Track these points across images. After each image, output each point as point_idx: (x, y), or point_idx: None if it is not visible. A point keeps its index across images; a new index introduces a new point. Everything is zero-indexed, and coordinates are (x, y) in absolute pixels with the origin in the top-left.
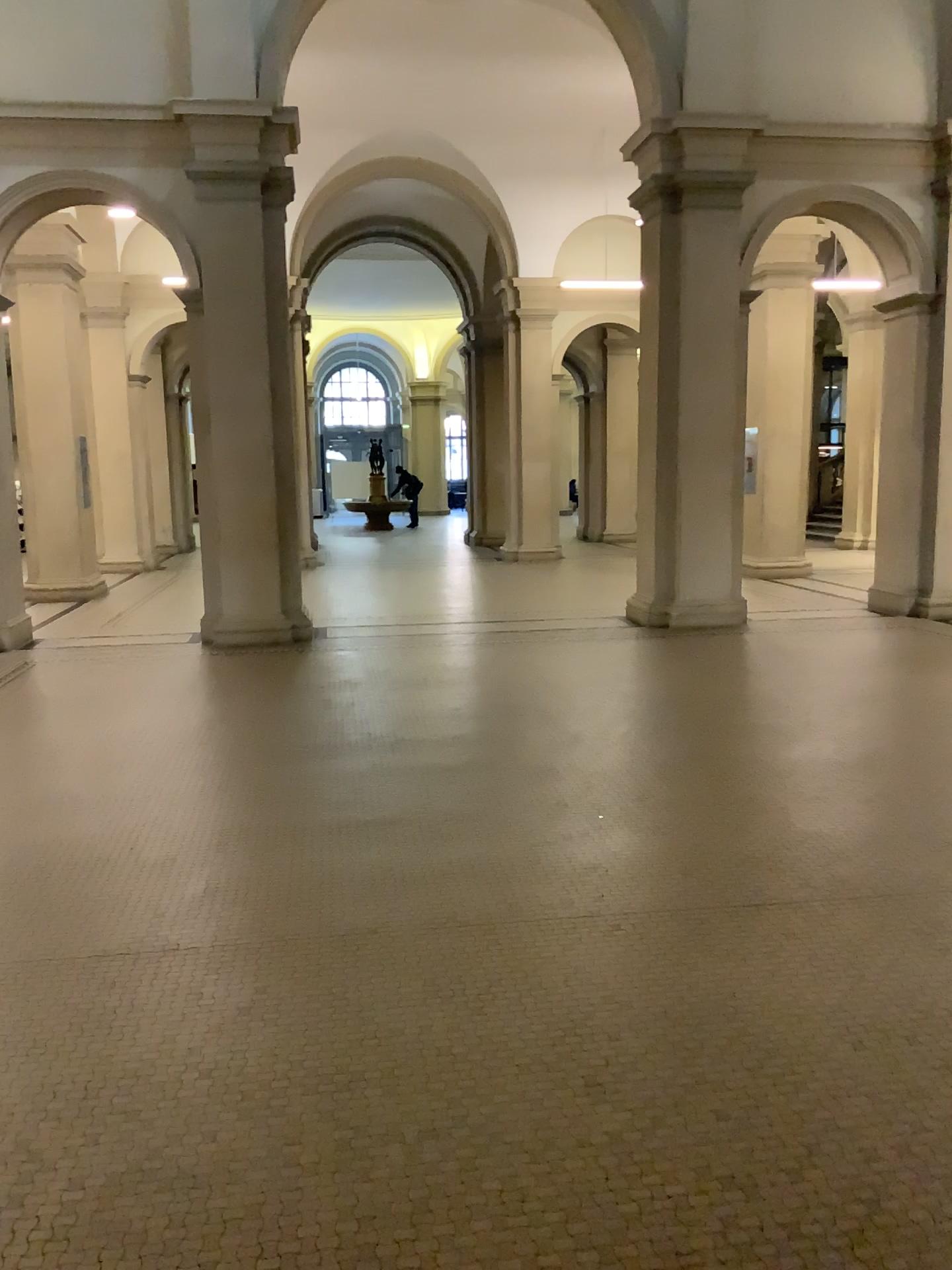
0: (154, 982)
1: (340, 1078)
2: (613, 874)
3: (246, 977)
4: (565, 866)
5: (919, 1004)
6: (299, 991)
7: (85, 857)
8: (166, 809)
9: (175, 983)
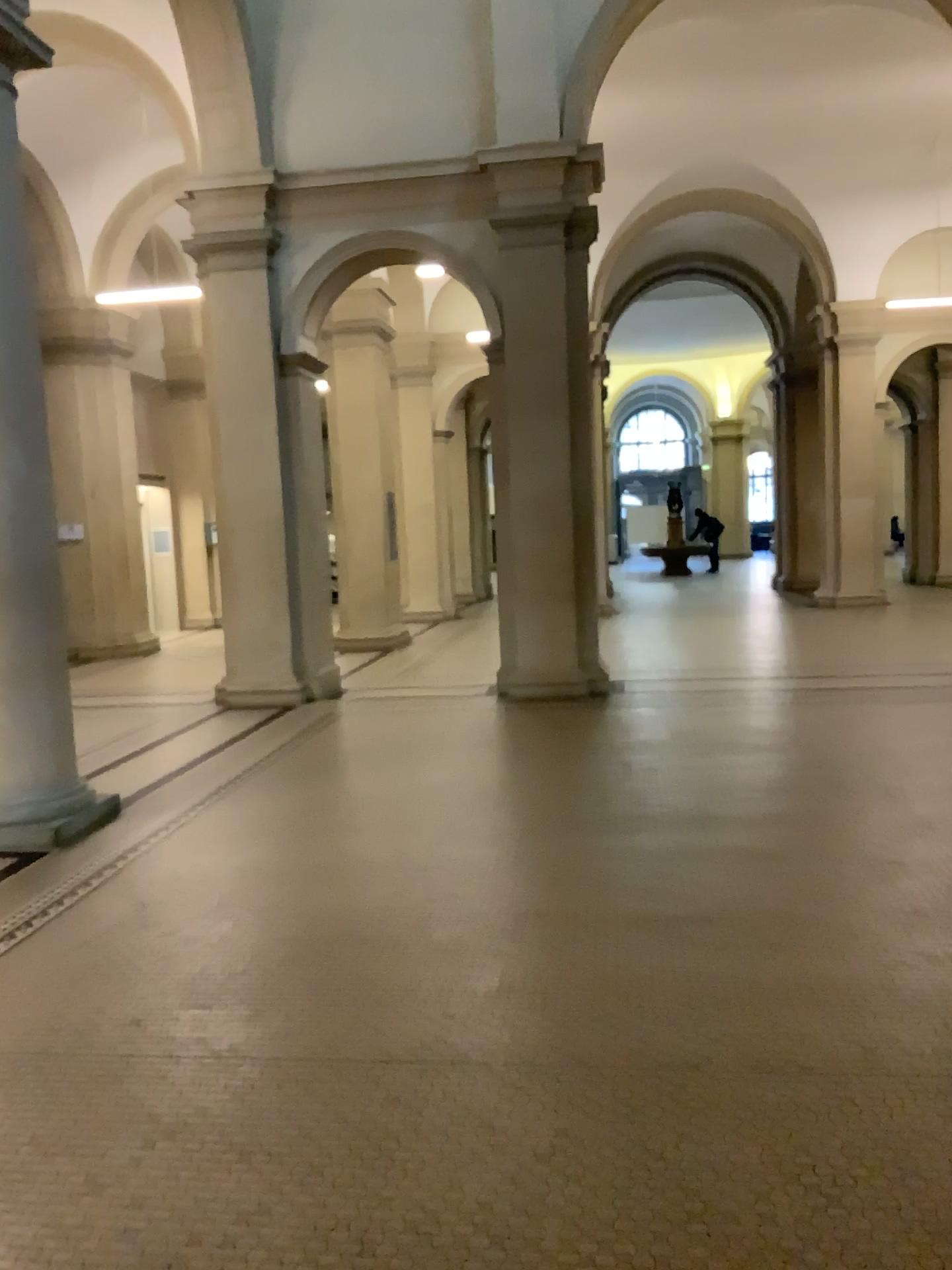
0: (442, 1105)
1: None
2: None
3: (545, 1111)
4: (933, 997)
5: None
6: (607, 1139)
7: (376, 937)
8: (460, 886)
9: (465, 1109)
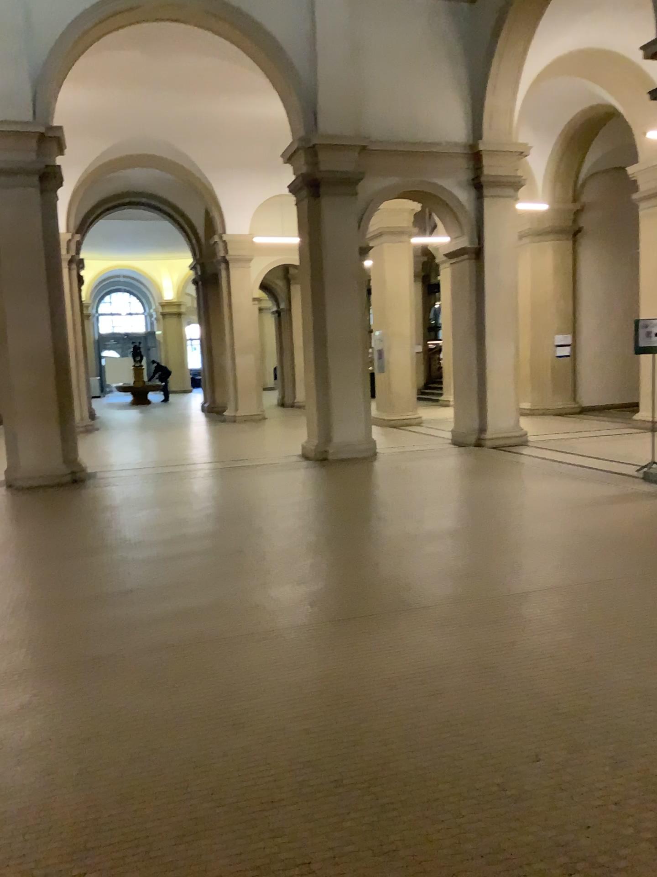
0: None
1: (76, 735)
2: (263, 609)
3: (21, 686)
4: (234, 606)
5: (426, 662)
6: (55, 691)
7: None
8: None
9: None
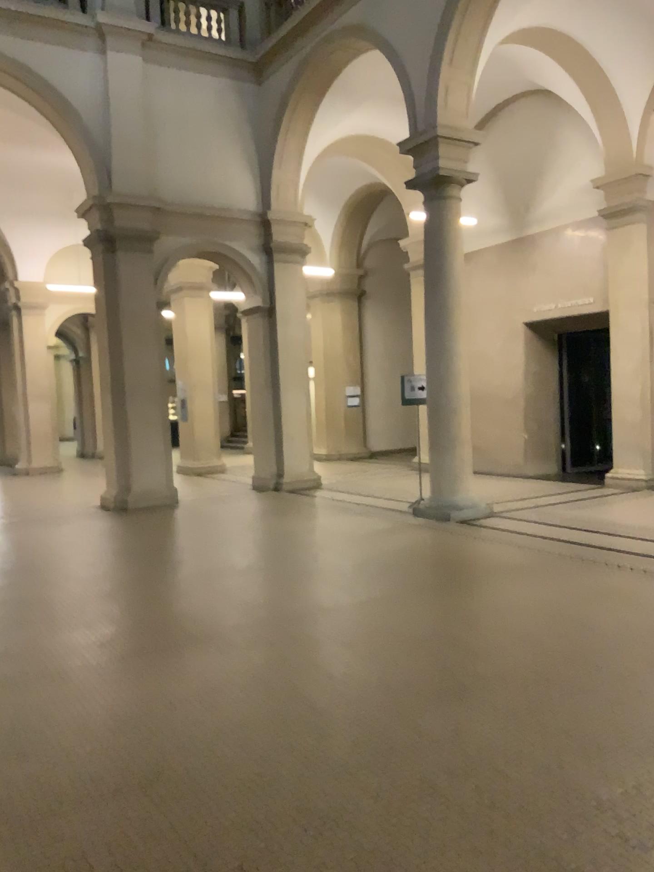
0: None
1: None
2: (51, 652)
3: None
4: (21, 653)
5: (204, 683)
6: None
7: None
8: None
9: None
